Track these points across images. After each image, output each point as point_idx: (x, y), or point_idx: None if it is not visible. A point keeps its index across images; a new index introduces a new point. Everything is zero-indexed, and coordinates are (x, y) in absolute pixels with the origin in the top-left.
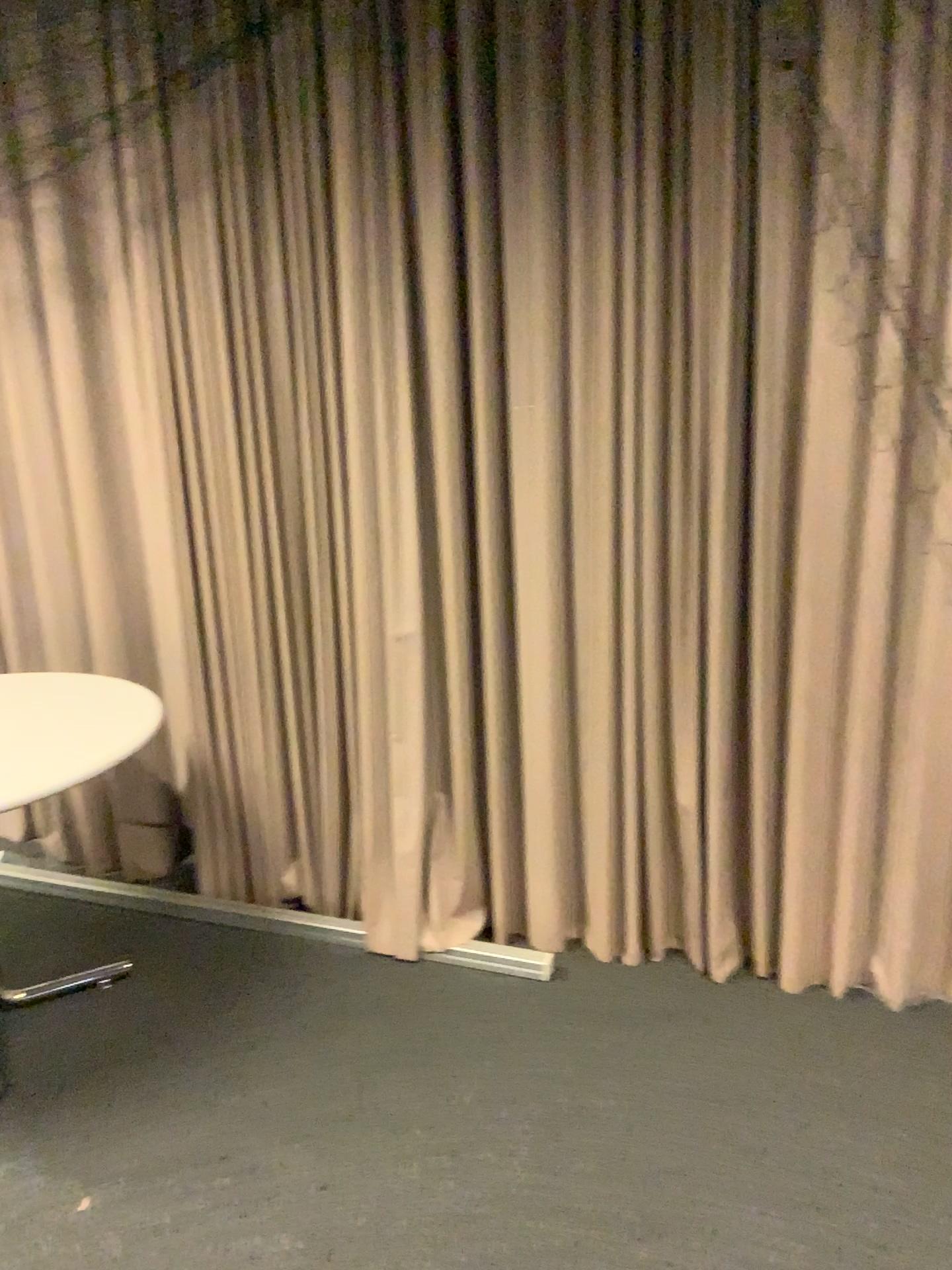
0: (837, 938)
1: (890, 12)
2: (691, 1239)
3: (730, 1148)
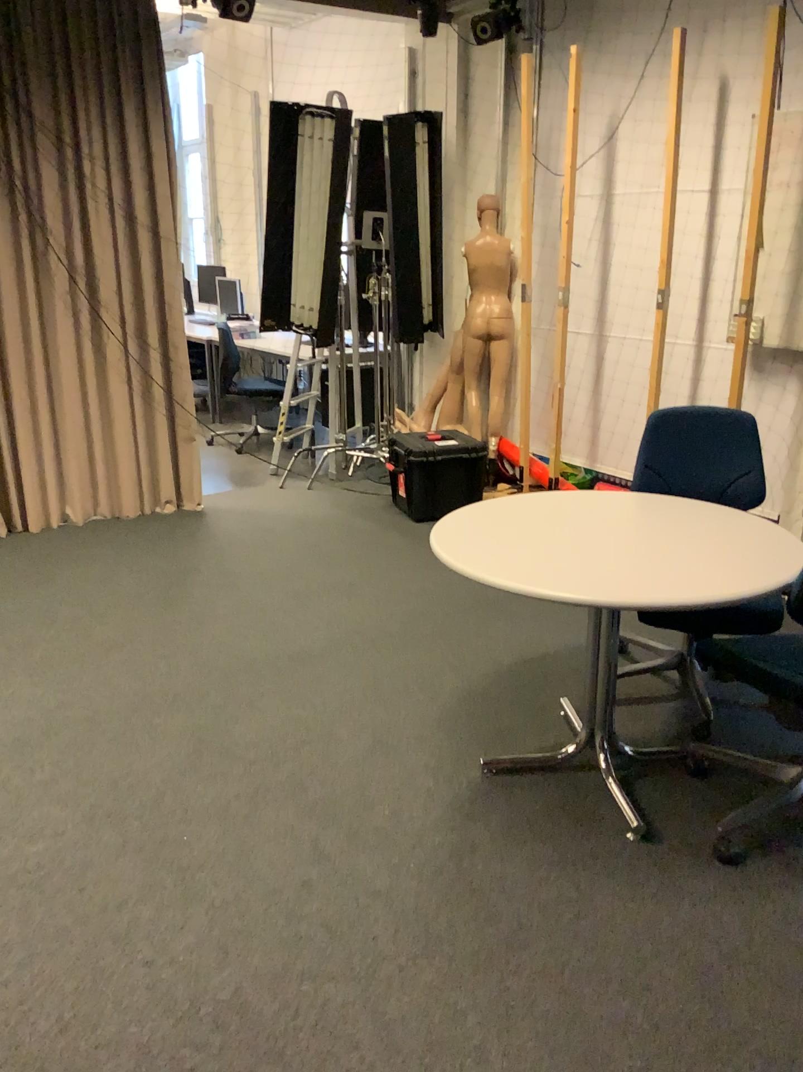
0: (51, 500)
1: (5, 106)
2: (52, 578)
3: (48, 561)
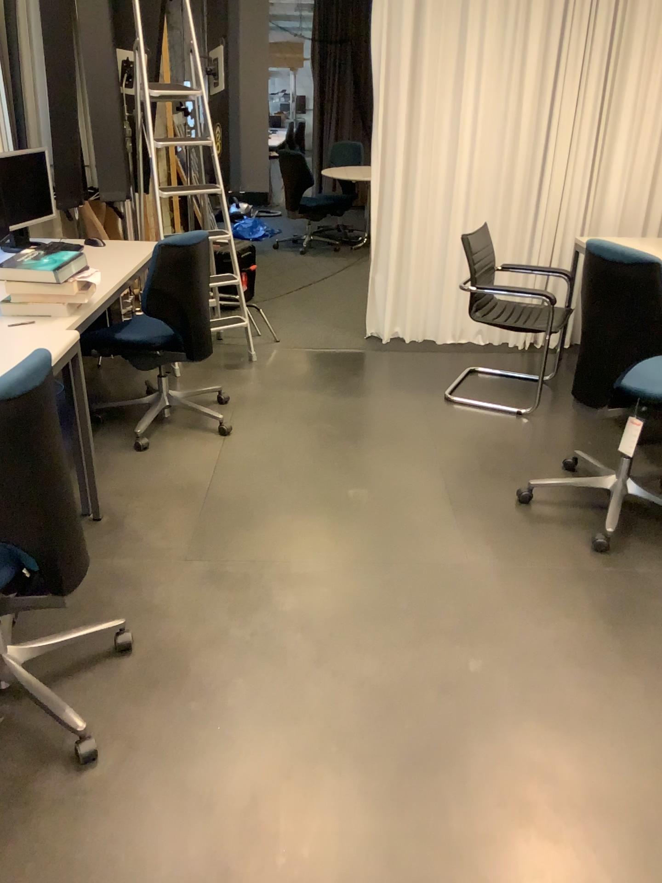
0: None
1: None
2: None
3: None
